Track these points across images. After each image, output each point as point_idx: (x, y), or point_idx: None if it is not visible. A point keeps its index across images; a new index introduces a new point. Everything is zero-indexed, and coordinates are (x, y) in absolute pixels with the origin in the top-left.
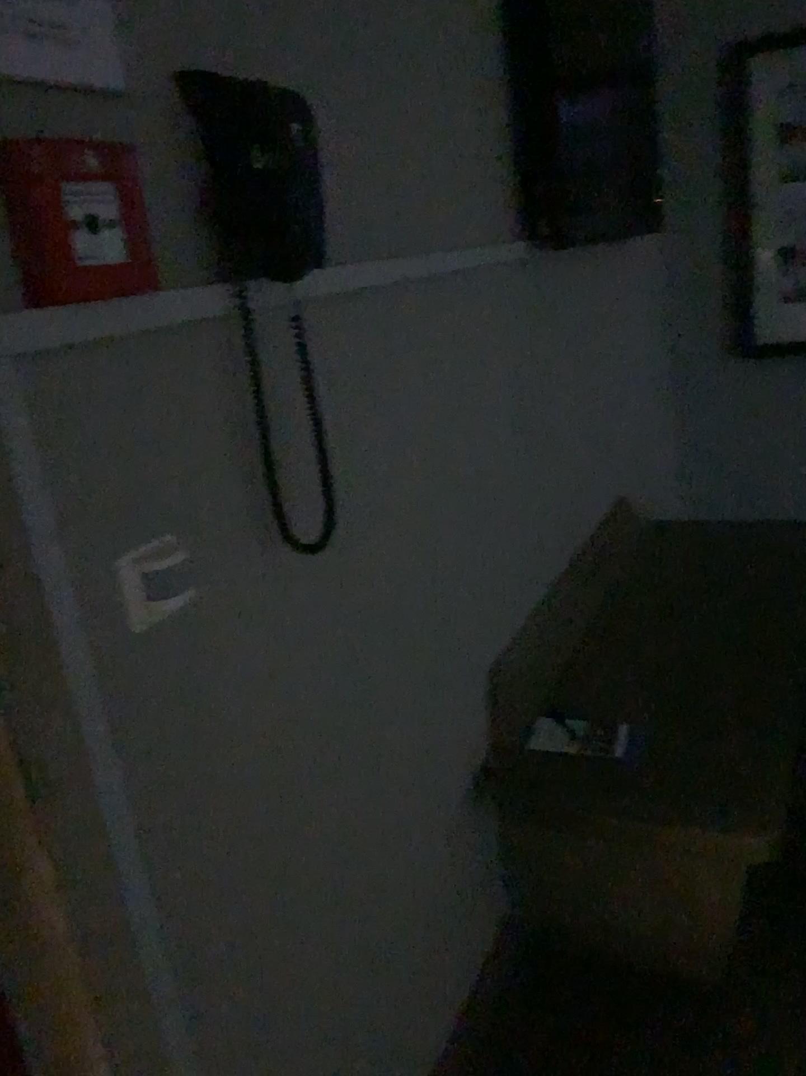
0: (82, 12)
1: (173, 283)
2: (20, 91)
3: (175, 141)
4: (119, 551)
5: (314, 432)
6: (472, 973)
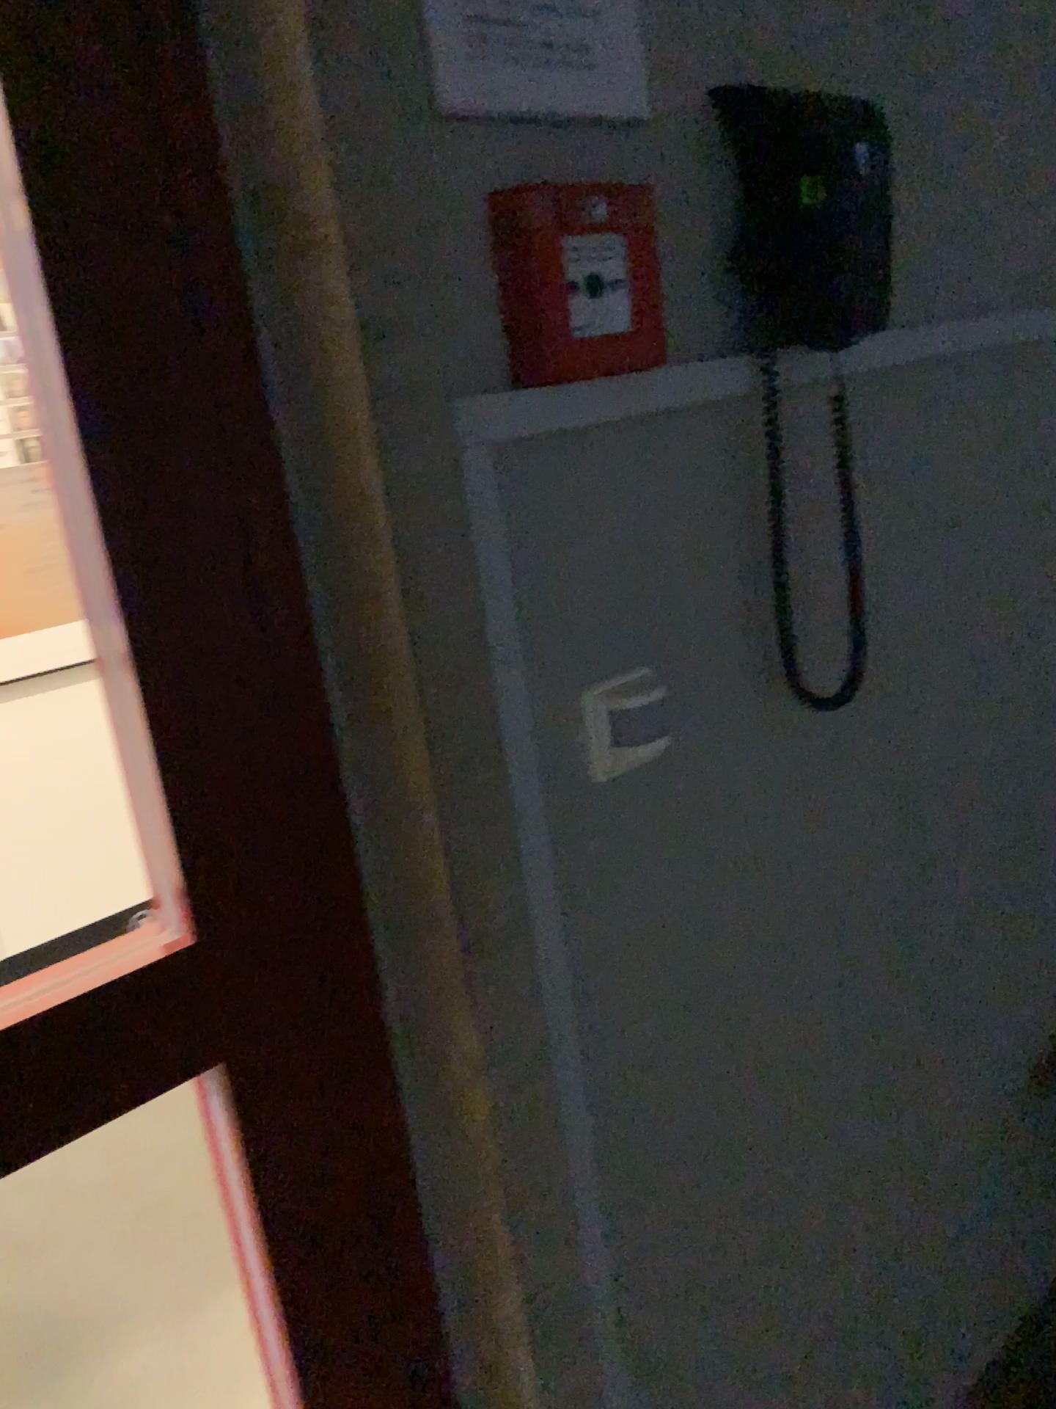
0: (597, 27)
1: (677, 354)
2: (519, 130)
3: (696, 177)
4: (584, 681)
5: (845, 551)
6: (1012, 1325)
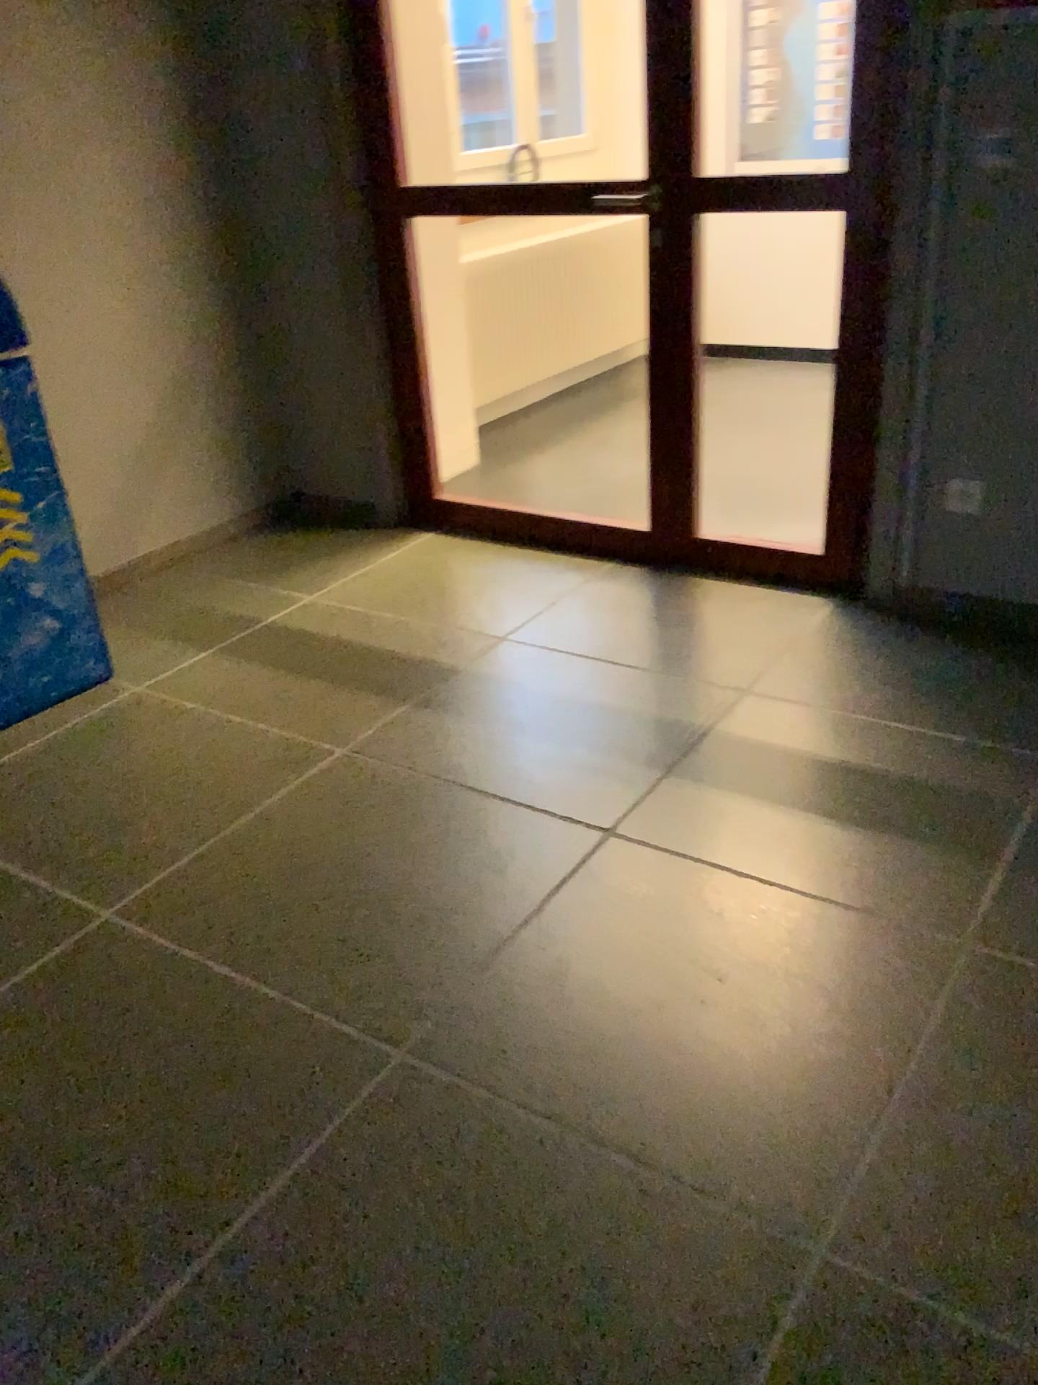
0: None
1: None
2: None
3: None
4: (983, 127)
5: None
6: None
